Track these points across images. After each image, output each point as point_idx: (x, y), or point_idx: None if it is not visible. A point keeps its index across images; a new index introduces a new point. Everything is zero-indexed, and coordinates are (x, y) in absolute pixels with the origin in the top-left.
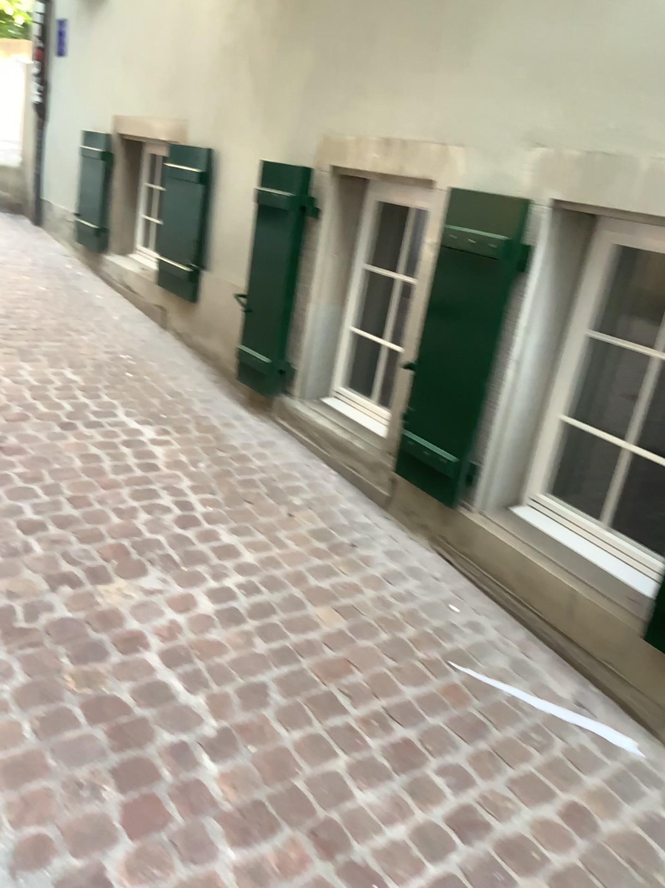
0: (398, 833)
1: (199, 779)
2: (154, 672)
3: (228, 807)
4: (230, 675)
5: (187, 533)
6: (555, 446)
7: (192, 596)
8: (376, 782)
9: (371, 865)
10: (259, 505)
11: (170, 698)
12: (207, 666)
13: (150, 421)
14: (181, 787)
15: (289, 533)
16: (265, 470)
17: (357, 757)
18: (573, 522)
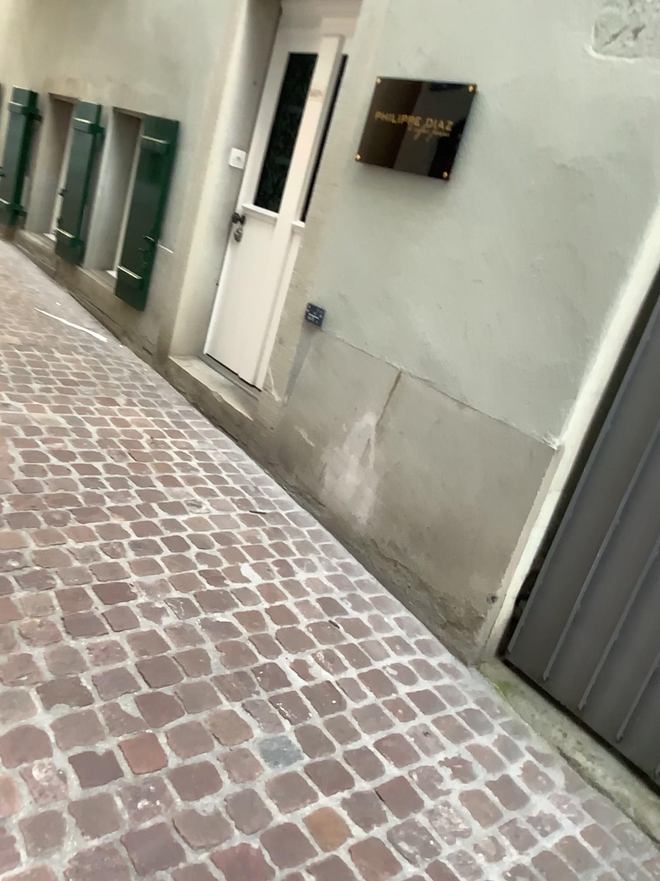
0: None
1: None
2: None
3: None
4: None
5: None
6: None
7: None
8: None
9: None
10: None
11: None
12: None
13: None
14: None
15: None
16: None
17: None
18: None
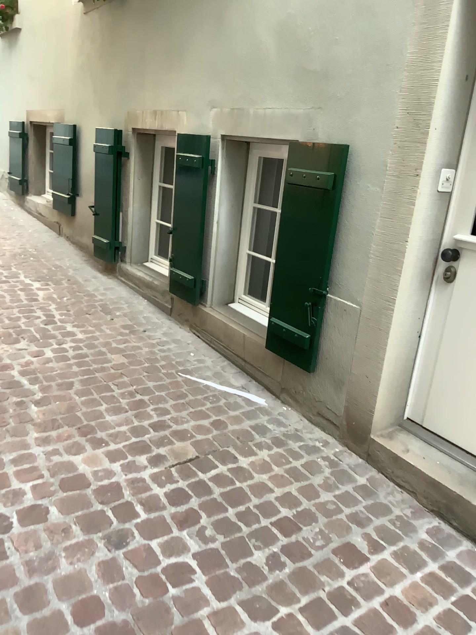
0: (122, 427)
1: (27, 410)
2: (14, 376)
3: (38, 419)
4: (54, 377)
5: (47, 325)
6: (247, 267)
7: (43, 350)
8: (117, 412)
9: (103, 437)
10: (94, 314)
11: (20, 385)
12: (43, 374)
13: (39, 279)
14: (17, 412)
15: (107, 325)
16: (102, 300)
17: (111, 404)
18: (255, 306)
